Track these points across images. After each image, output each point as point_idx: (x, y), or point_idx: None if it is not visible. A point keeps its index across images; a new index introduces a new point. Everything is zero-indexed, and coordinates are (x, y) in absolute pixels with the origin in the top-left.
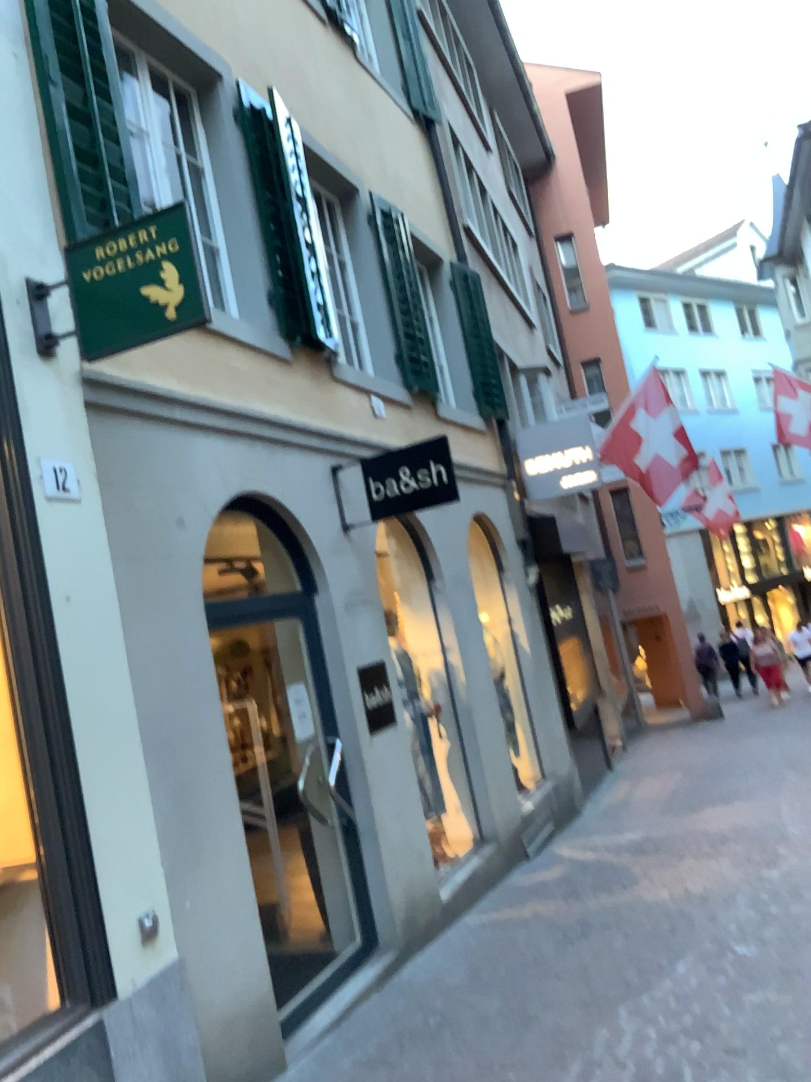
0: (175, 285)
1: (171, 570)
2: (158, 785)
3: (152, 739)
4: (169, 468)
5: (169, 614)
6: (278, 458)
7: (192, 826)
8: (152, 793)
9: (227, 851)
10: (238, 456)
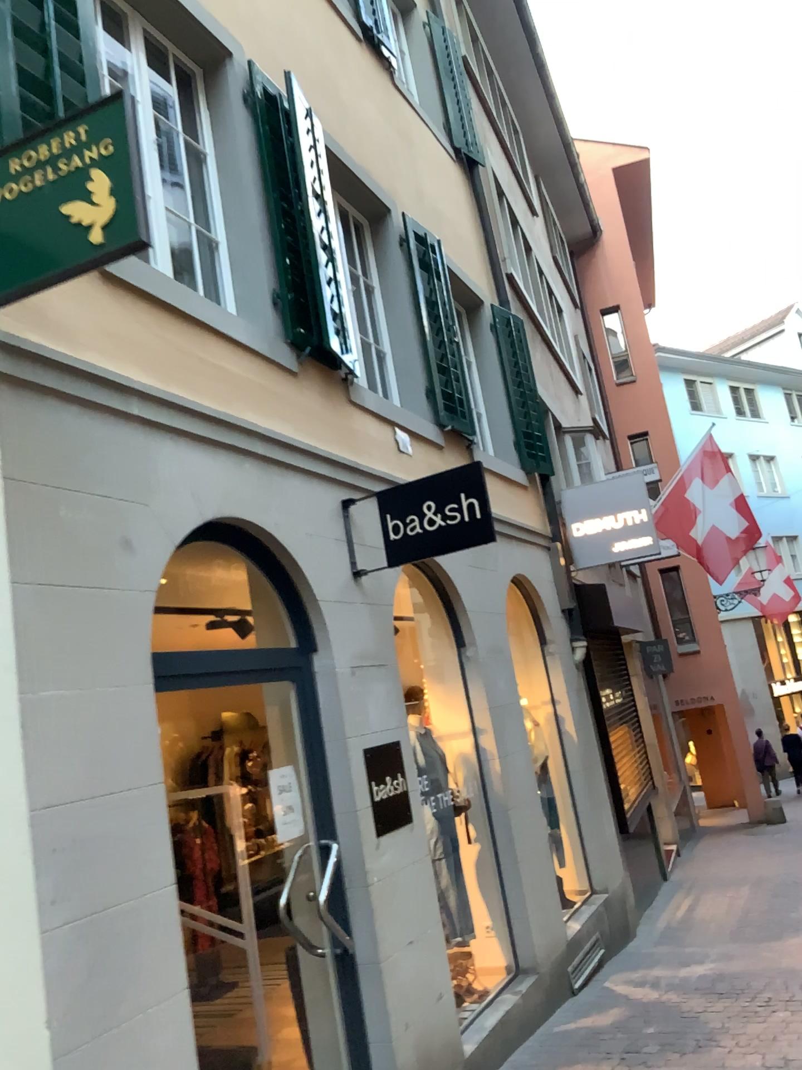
0: (107, 201)
1: (108, 603)
2: (52, 904)
3: (48, 838)
4: (117, 472)
5: (98, 662)
6: (271, 480)
7: (104, 966)
8: (38, 917)
9: (158, 1001)
10: (219, 471)
